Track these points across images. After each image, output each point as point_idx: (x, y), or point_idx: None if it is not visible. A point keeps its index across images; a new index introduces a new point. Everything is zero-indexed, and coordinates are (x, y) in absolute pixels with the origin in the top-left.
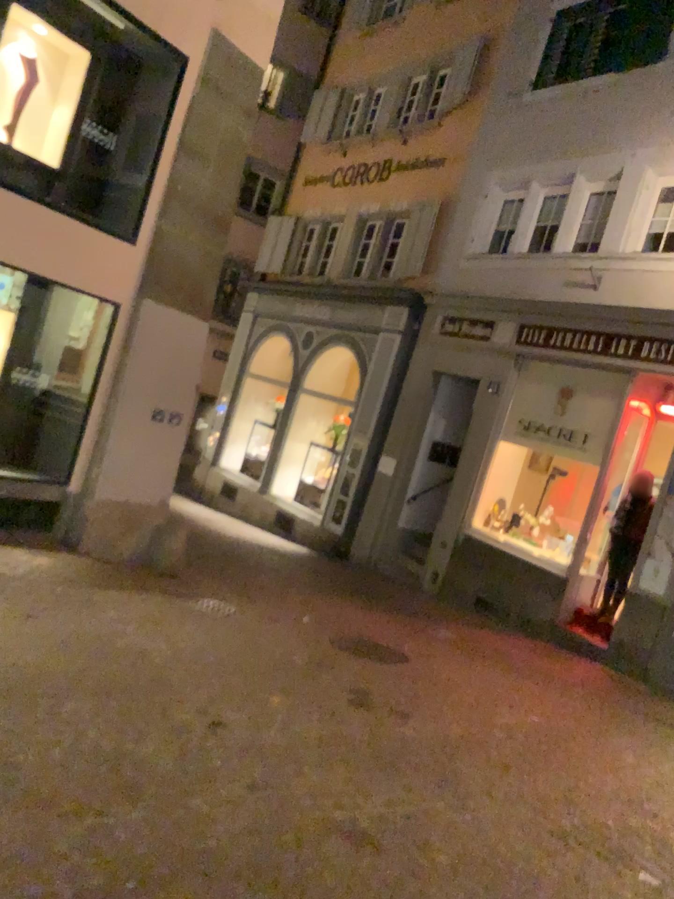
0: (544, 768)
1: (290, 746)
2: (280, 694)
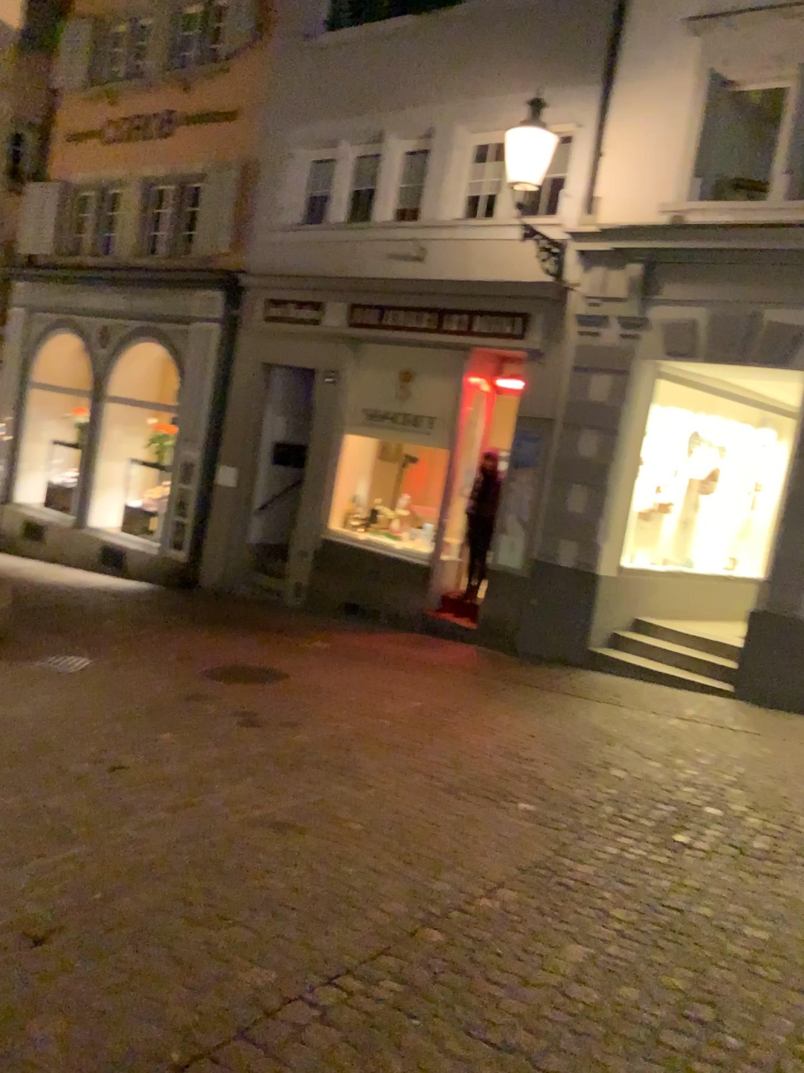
0: (433, 739)
1: (198, 768)
2: (173, 727)
